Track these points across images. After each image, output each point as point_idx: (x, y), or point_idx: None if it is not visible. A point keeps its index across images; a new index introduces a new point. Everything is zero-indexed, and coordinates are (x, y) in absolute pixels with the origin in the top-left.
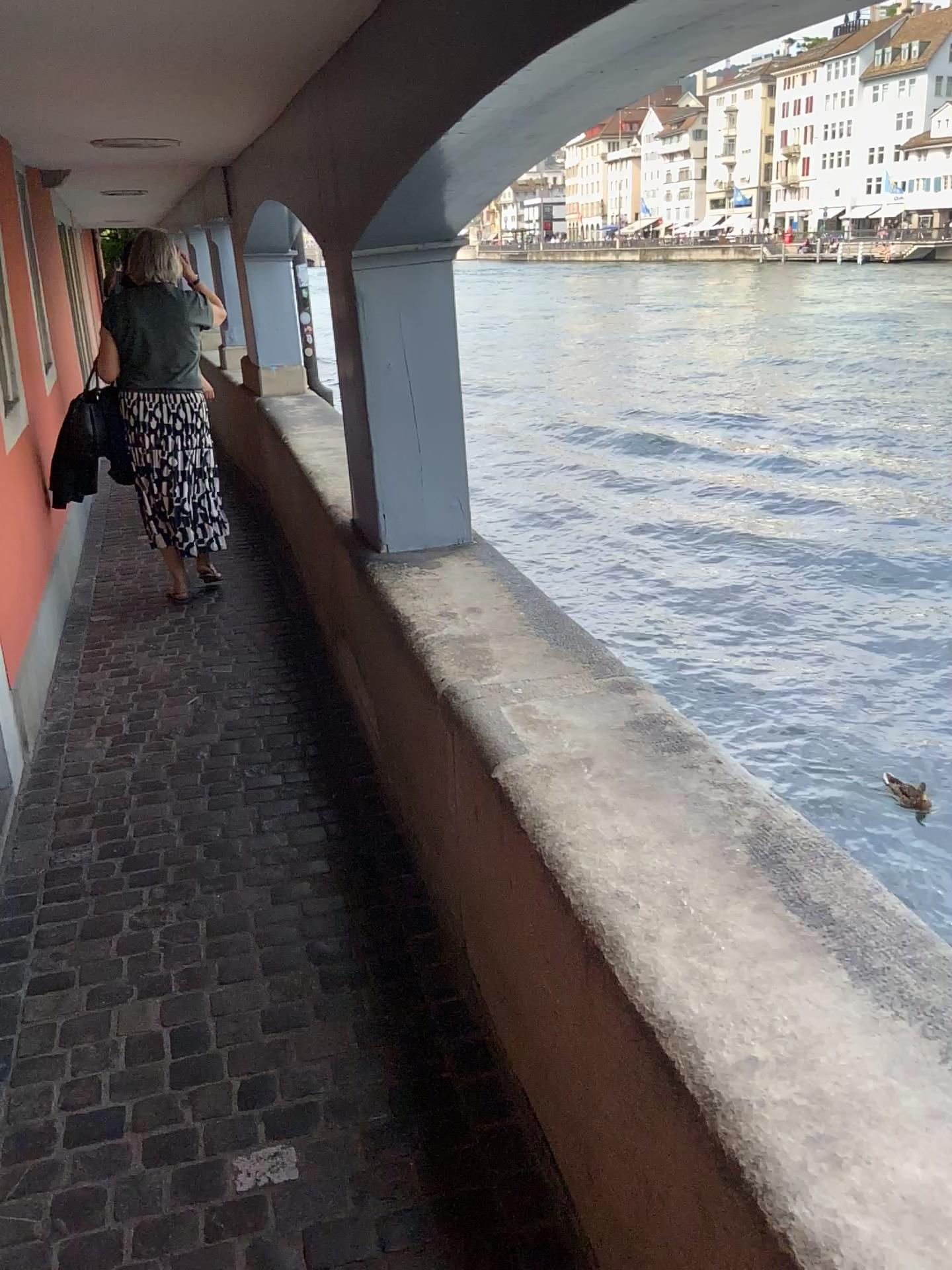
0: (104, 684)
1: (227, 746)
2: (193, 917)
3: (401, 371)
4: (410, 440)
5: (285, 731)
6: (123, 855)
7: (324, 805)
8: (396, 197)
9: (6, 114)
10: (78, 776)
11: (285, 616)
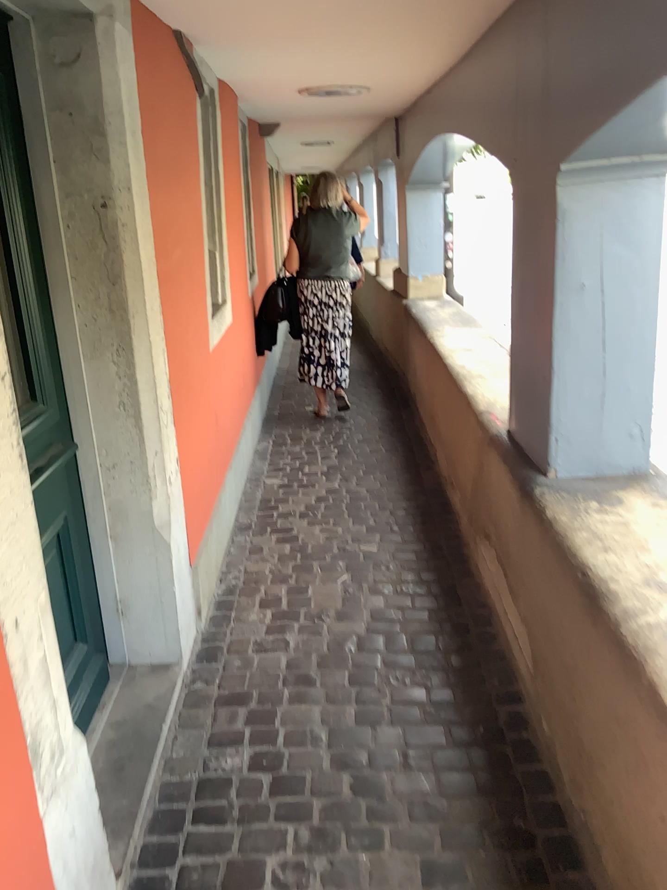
0: (270, 552)
1: (374, 641)
2: (338, 888)
3: (597, 295)
4: (597, 368)
5: (429, 631)
6: (272, 773)
7: (473, 742)
8: (652, 94)
9: (233, 53)
10: (239, 656)
11: (425, 497)
